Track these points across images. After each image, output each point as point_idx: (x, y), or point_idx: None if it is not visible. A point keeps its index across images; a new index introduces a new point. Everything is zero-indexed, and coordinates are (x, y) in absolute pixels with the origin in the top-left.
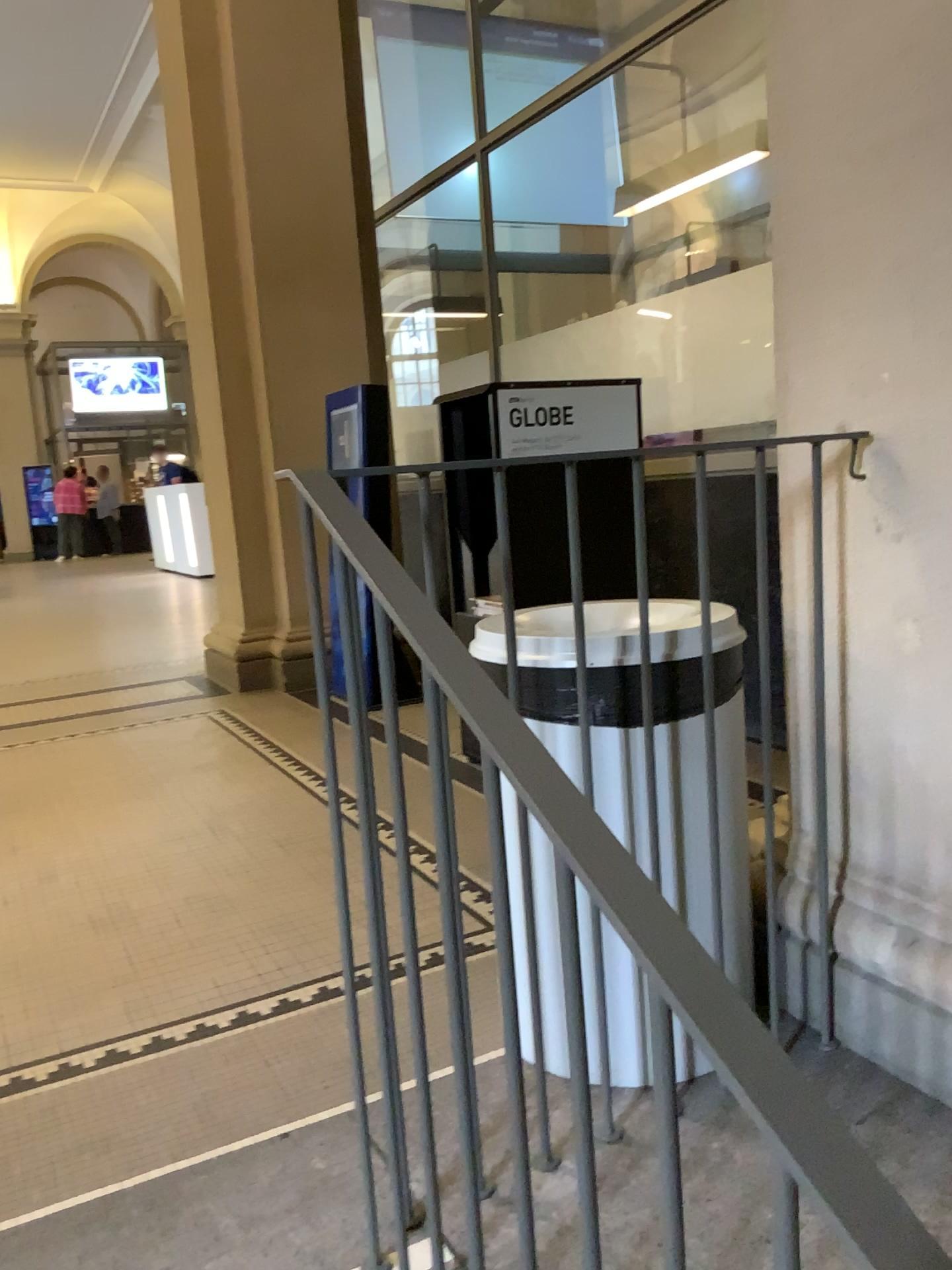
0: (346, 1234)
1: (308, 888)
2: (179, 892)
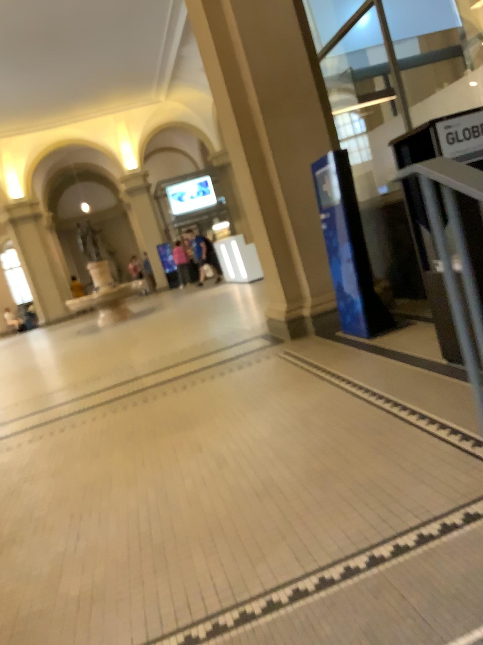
0: None
1: (382, 456)
2: (303, 465)
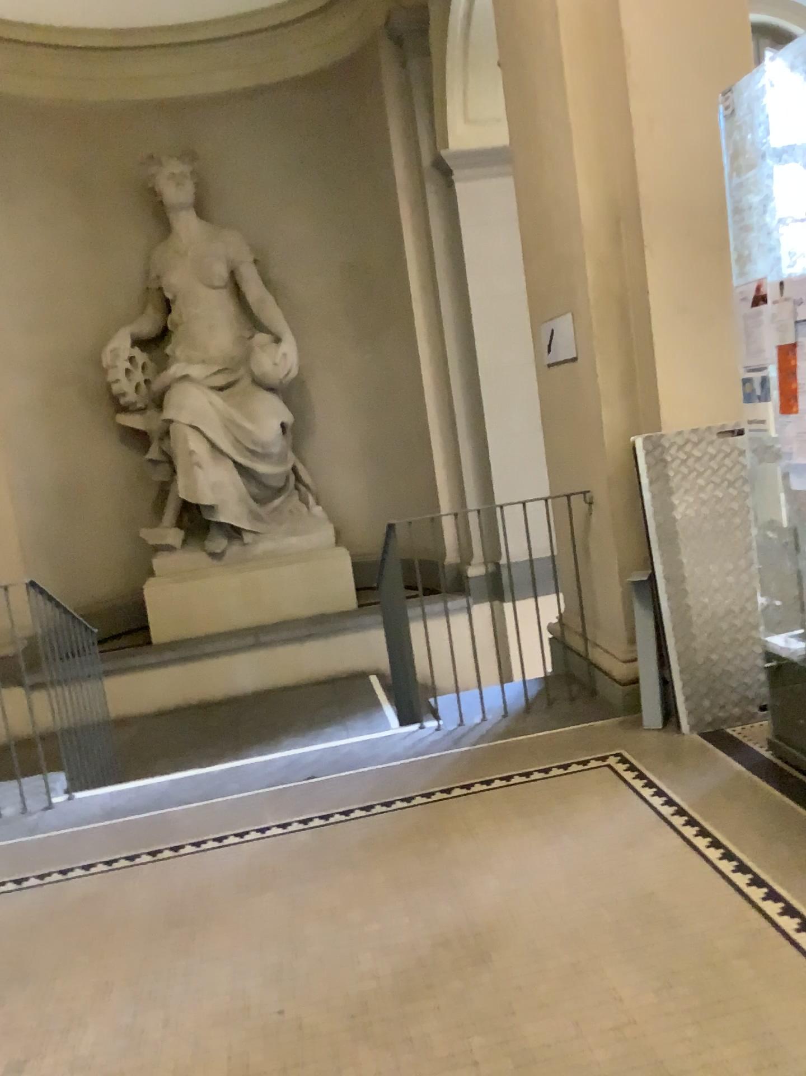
0: (71, 805)
1: None
2: None
